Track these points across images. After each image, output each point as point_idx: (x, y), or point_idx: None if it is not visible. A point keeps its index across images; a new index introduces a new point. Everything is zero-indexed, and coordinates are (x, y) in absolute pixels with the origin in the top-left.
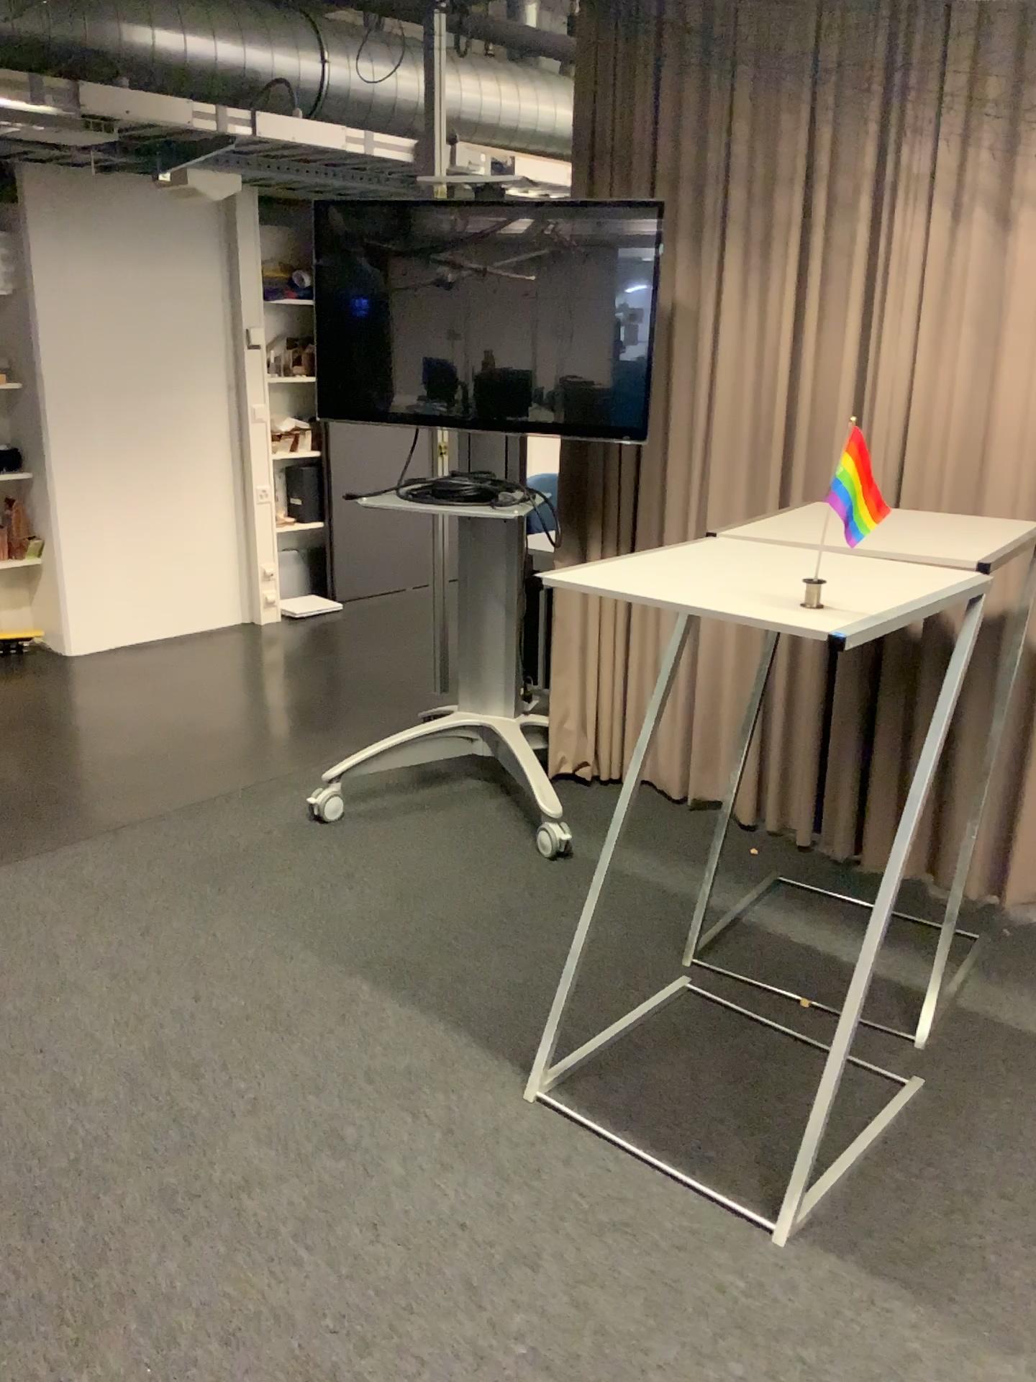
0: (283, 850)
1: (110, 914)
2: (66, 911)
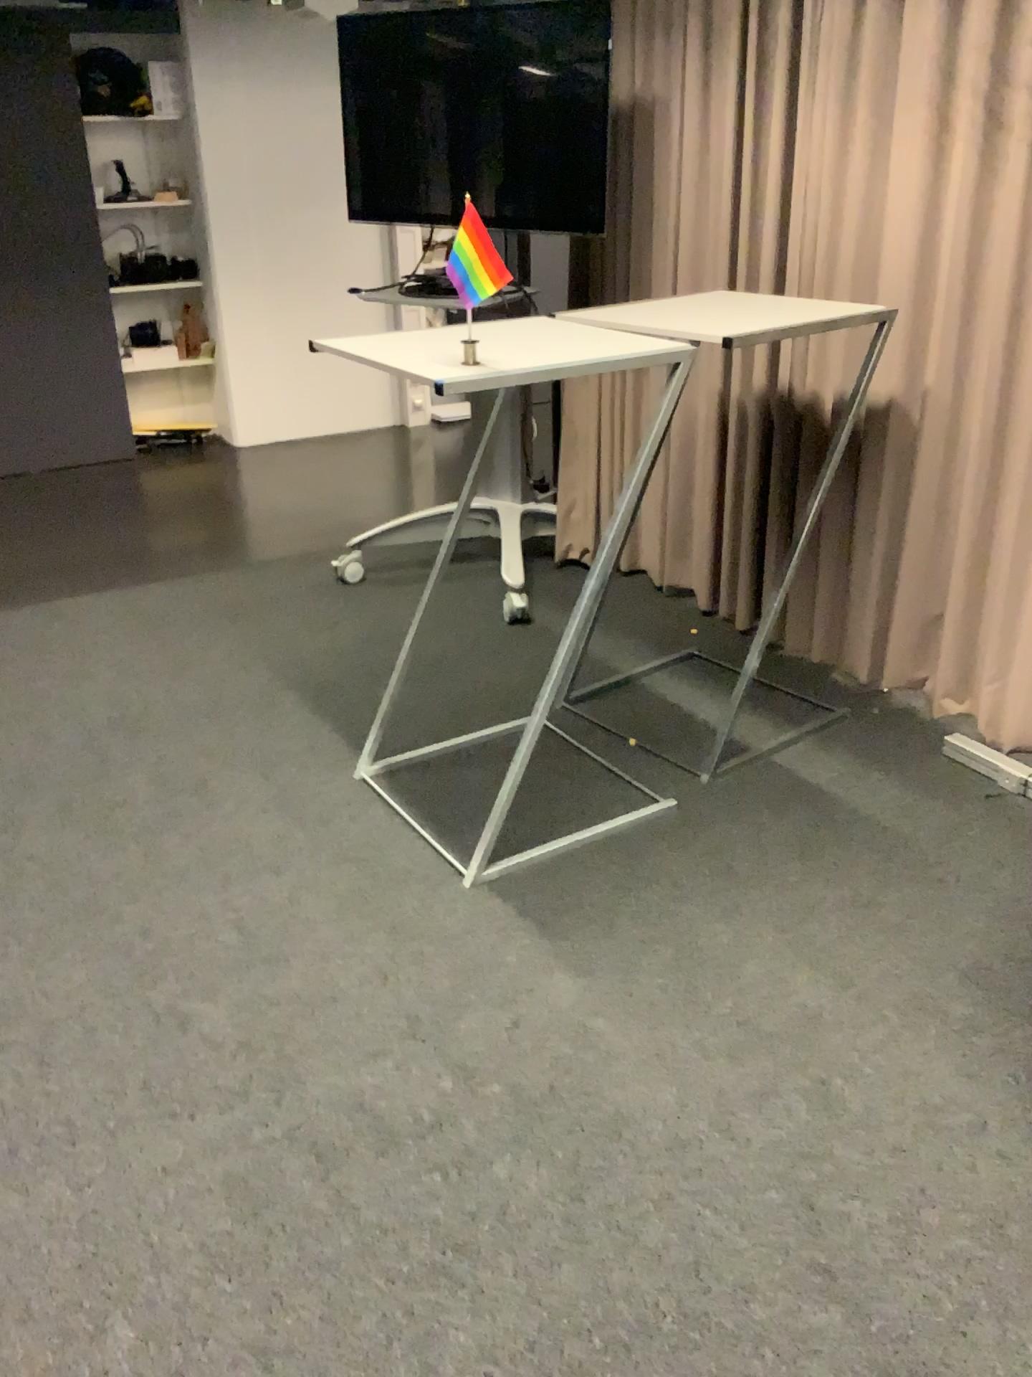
0: (295, 598)
1: (138, 631)
2: (110, 626)
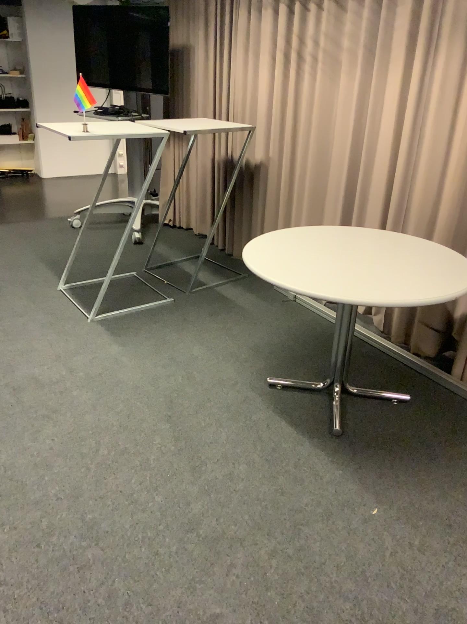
0: (51, 232)
1: None
2: None
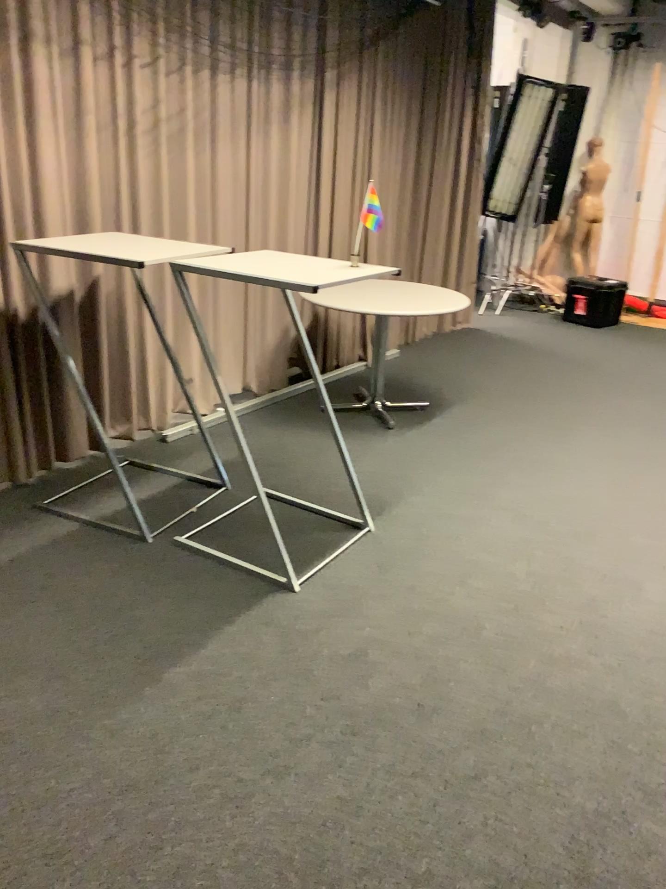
0: None
1: None
2: None
